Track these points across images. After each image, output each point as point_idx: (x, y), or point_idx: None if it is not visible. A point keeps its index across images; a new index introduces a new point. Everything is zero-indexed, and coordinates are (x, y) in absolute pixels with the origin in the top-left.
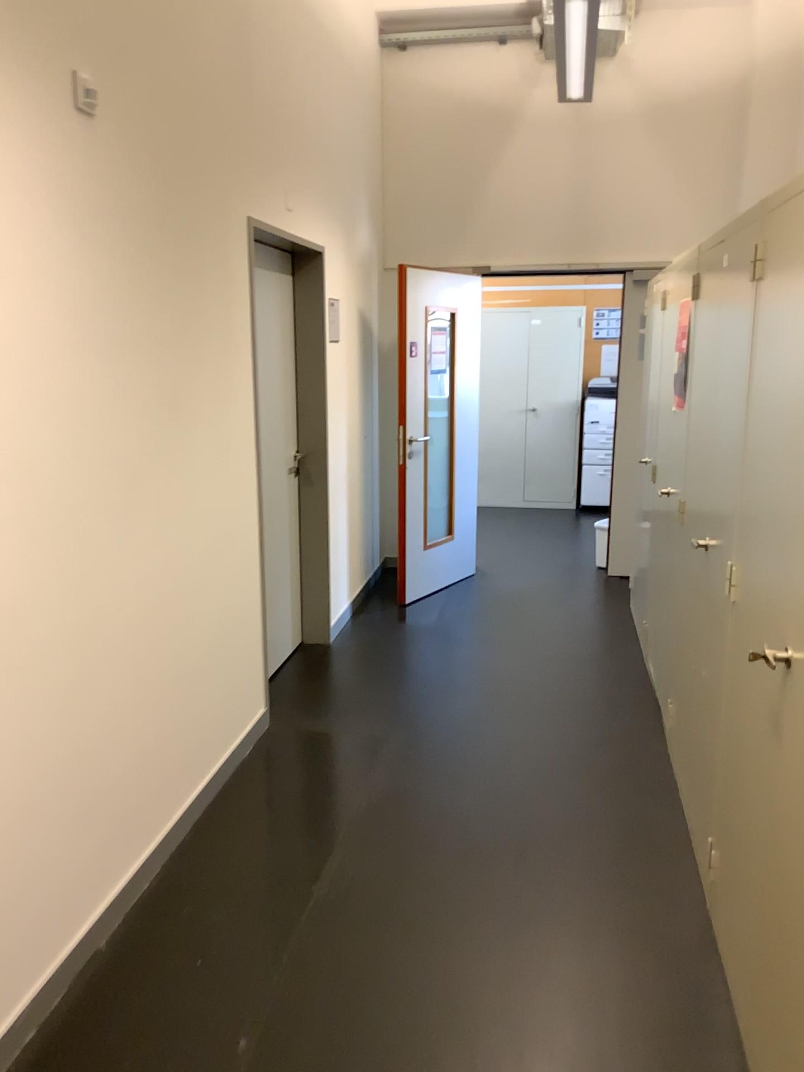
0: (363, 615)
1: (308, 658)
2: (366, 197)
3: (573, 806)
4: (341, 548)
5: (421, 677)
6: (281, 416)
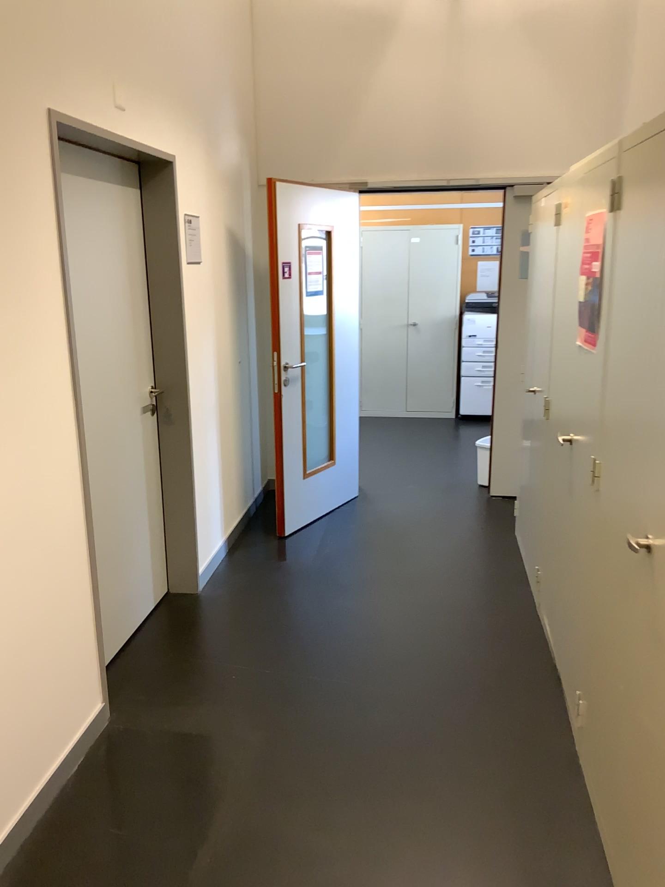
0: (239, 552)
1: (172, 613)
2: (236, 110)
3: (469, 855)
4: (212, 485)
5: (294, 637)
6: (134, 349)
